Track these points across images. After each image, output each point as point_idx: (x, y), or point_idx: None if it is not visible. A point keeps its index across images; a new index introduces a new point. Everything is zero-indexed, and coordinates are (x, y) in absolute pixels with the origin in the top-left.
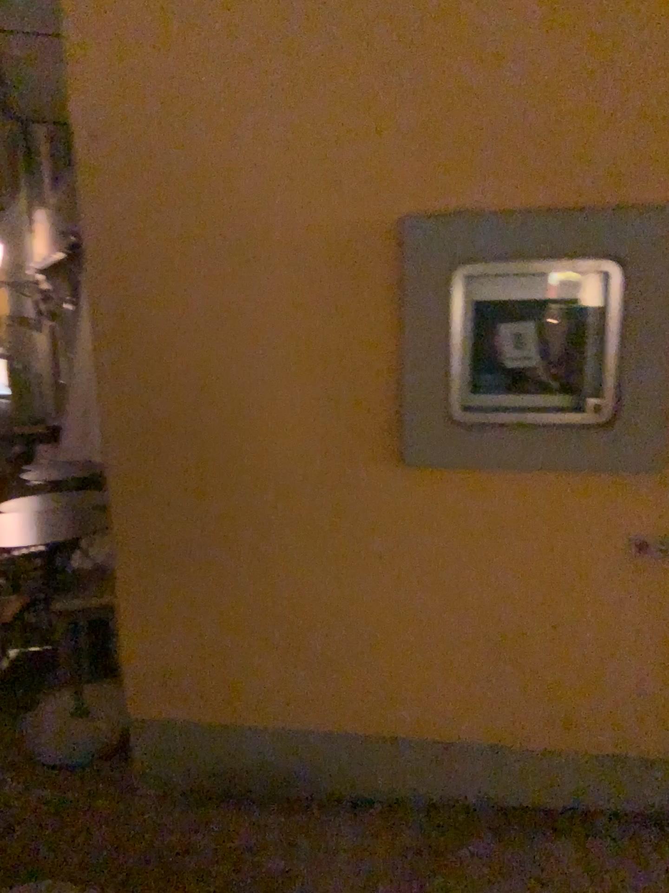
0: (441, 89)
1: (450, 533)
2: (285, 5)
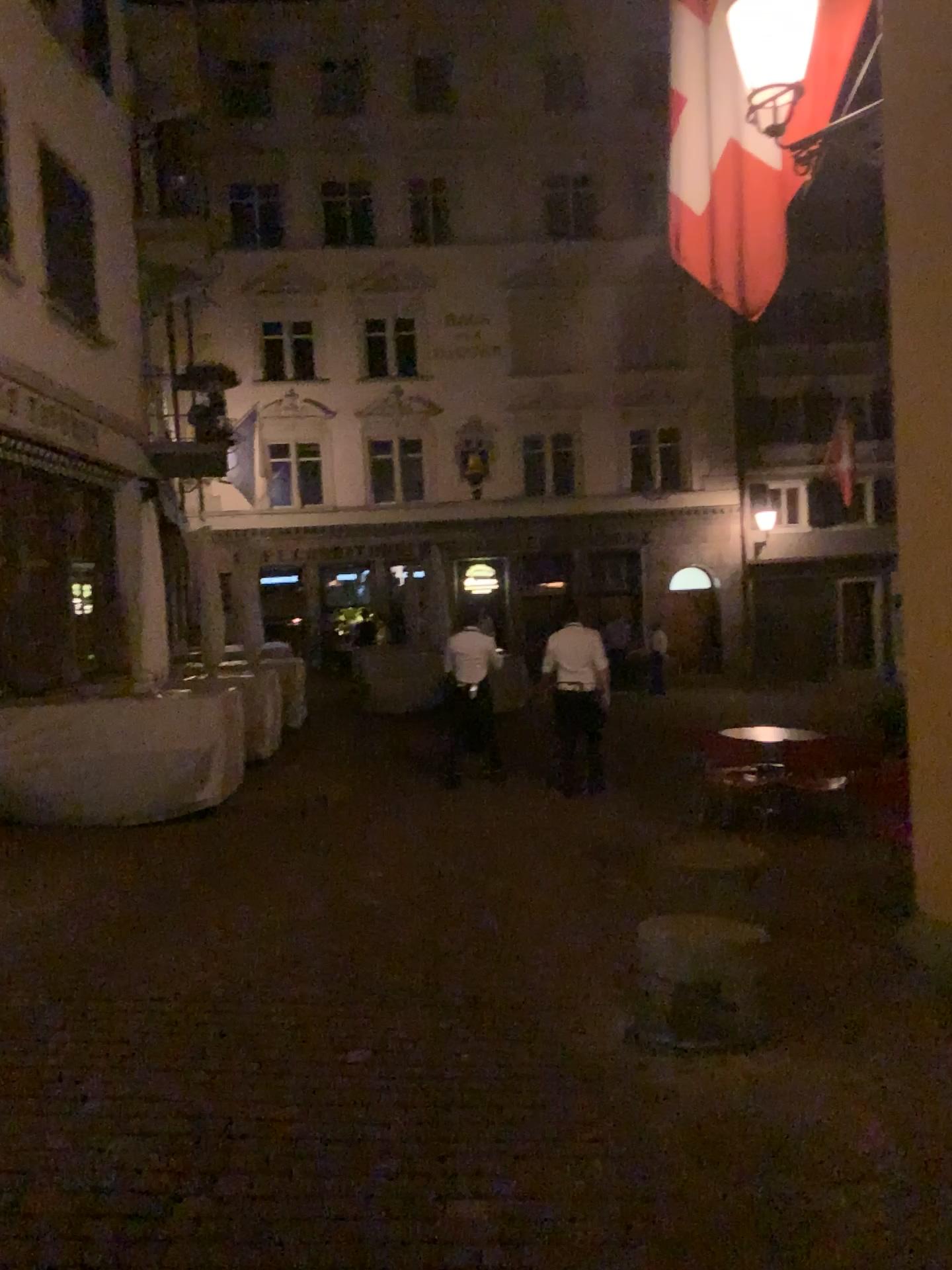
0: None
1: None
2: None
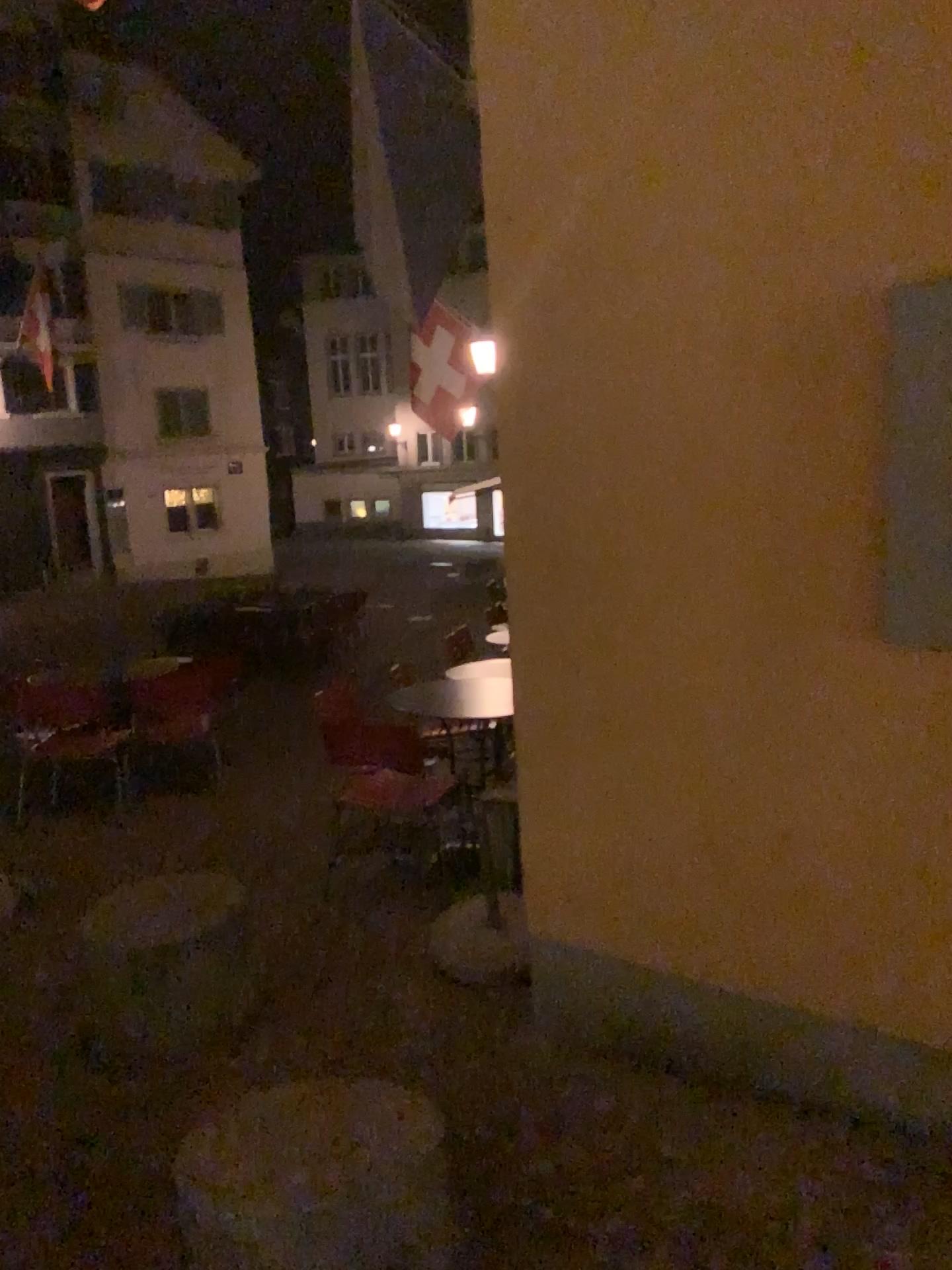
0: (948, 104)
1: (949, 753)
2: (728, 23)
